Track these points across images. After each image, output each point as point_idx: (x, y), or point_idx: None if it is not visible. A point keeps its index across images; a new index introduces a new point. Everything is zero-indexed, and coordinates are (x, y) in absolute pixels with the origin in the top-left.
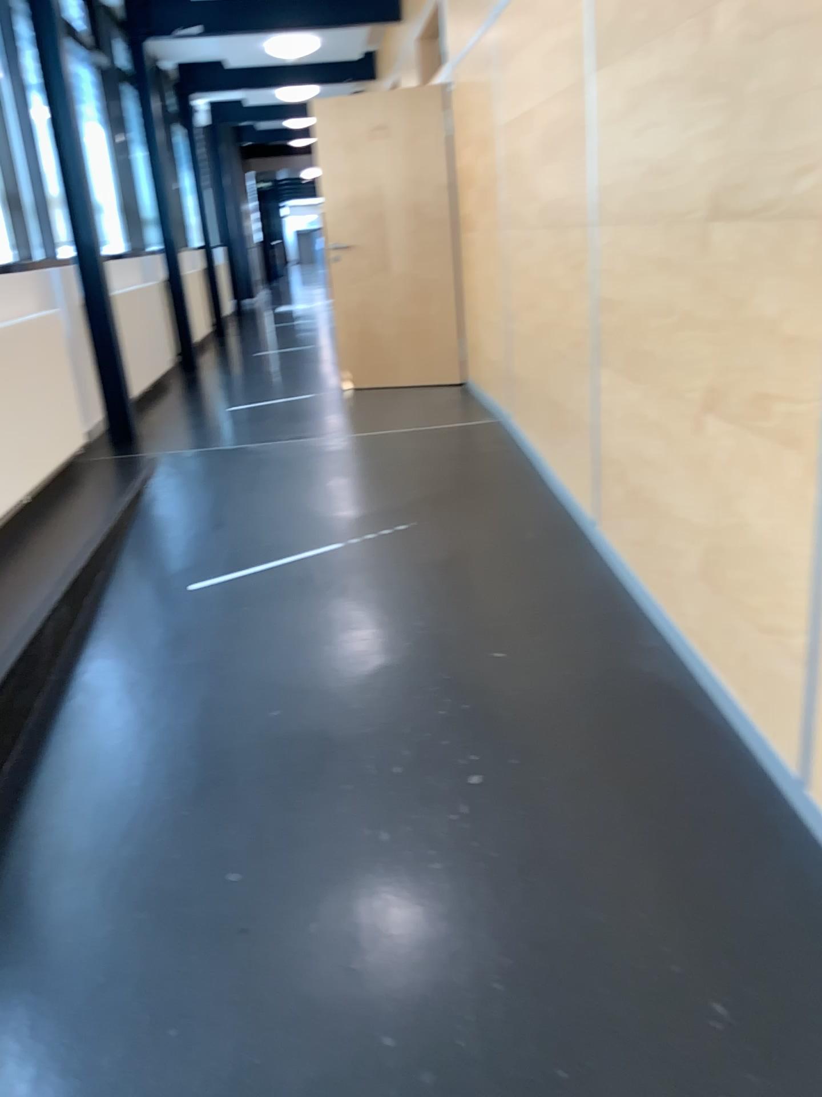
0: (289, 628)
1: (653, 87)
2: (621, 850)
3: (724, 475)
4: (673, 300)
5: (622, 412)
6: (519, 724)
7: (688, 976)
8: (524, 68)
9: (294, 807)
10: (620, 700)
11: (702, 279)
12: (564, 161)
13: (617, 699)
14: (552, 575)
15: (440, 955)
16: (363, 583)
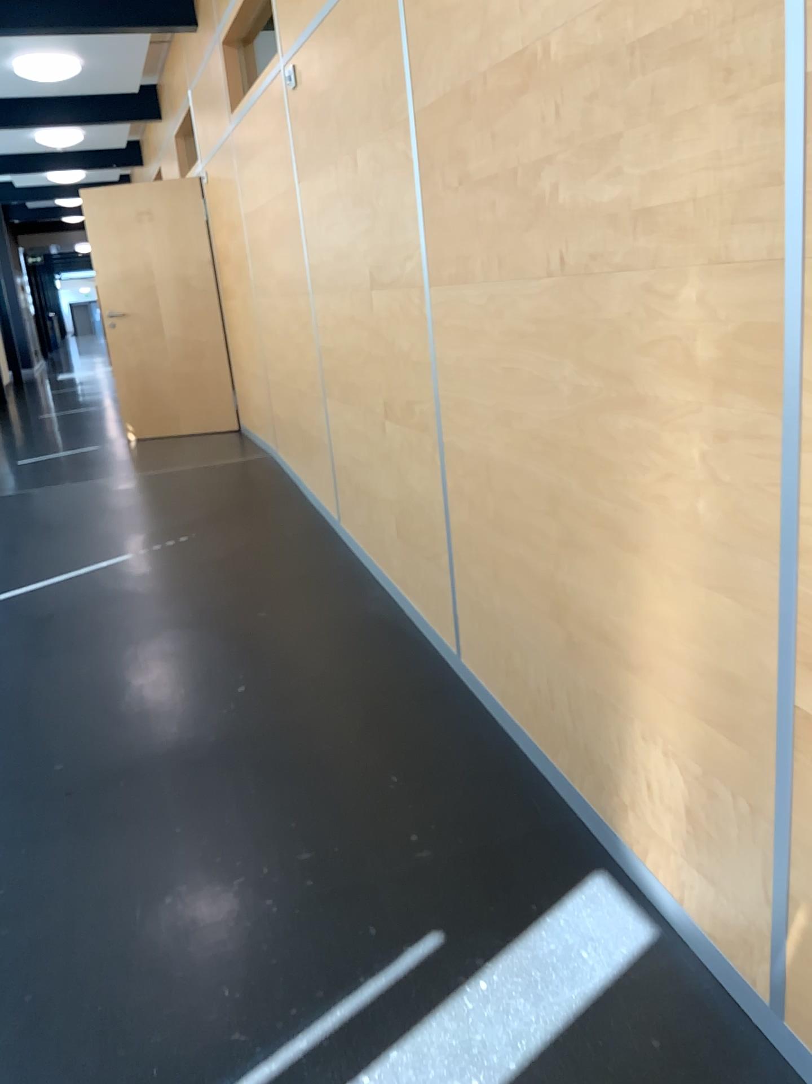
0: (90, 615)
1: (333, 197)
2: (339, 712)
3: (398, 459)
4: (359, 343)
5: (341, 429)
6: (273, 653)
7: (376, 766)
8: (257, 172)
9: (102, 721)
10: (347, 631)
11: (372, 327)
12: (288, 245)
13: (345, 630)
14: (303, 560)
15: (213, 782)
16: (151, 579)
